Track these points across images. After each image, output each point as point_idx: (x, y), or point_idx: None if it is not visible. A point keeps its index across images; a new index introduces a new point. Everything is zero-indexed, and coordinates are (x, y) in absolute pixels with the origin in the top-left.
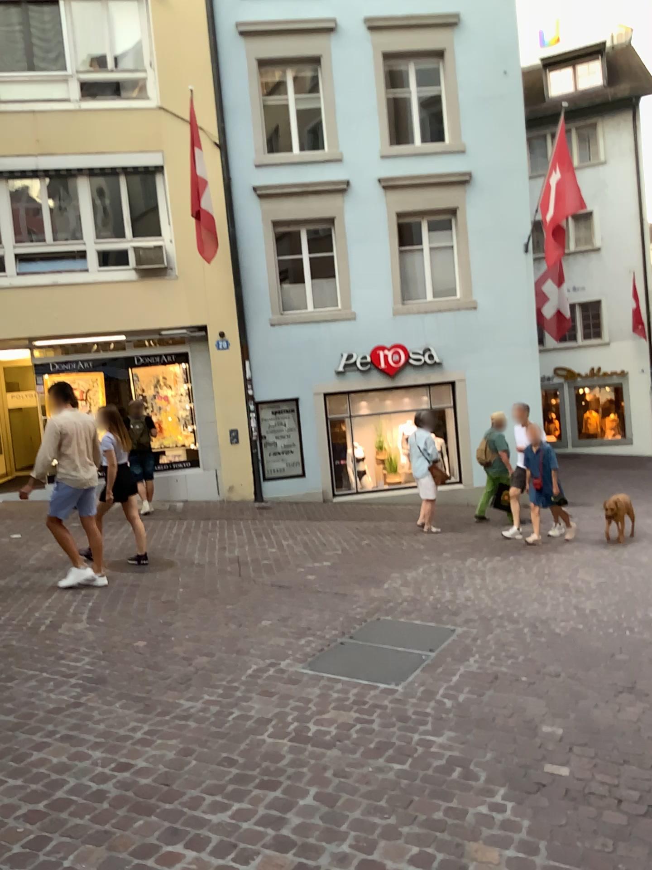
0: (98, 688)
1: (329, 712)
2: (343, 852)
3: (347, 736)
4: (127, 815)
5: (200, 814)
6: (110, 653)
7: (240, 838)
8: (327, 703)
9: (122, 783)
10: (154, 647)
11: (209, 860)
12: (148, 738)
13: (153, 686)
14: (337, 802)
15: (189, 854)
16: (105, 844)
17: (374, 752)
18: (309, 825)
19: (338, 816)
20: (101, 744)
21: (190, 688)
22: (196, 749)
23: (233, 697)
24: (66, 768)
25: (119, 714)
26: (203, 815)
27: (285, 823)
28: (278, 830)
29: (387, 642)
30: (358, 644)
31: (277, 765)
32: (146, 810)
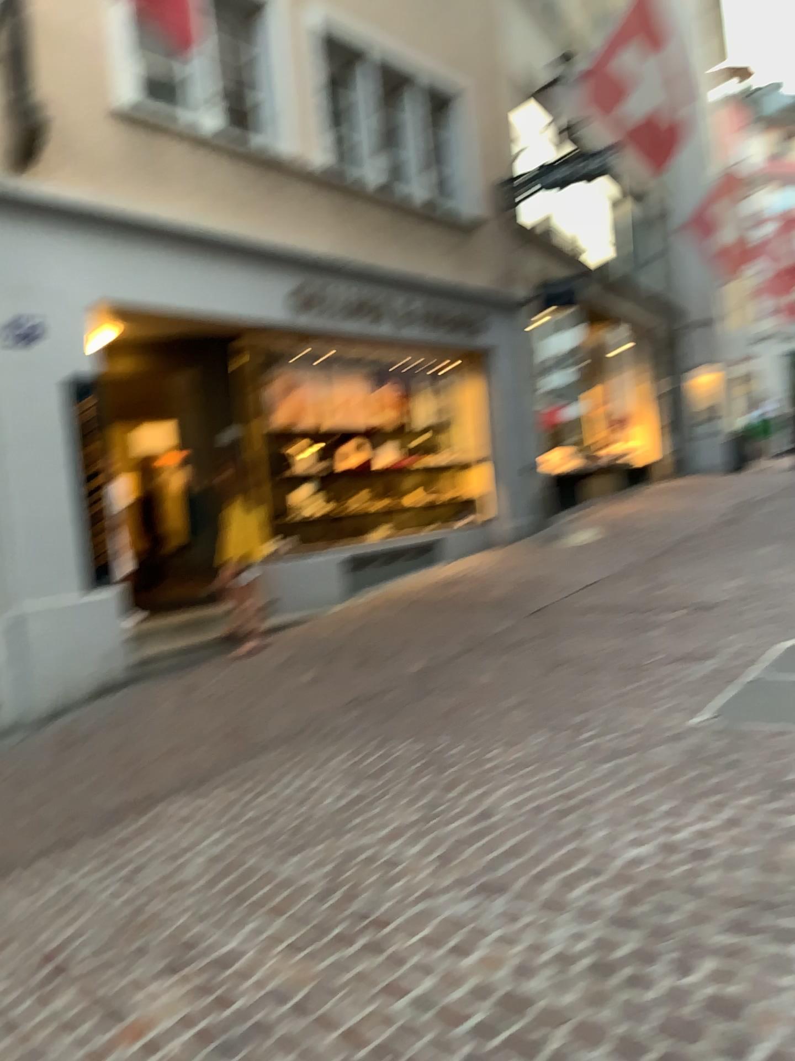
0: None
1: None
2: None
3: None
4: None
5: None
6: None
7: None
8: None
9: None
10: None
11: None
12: None
13: None
14: None
15: None
16: None
17: None
18: None
19: None
20: None
21: None
22: None
23: None
24: None
25: None
26: None
27: None
28: None
29: None
30: None
31: None
32: None
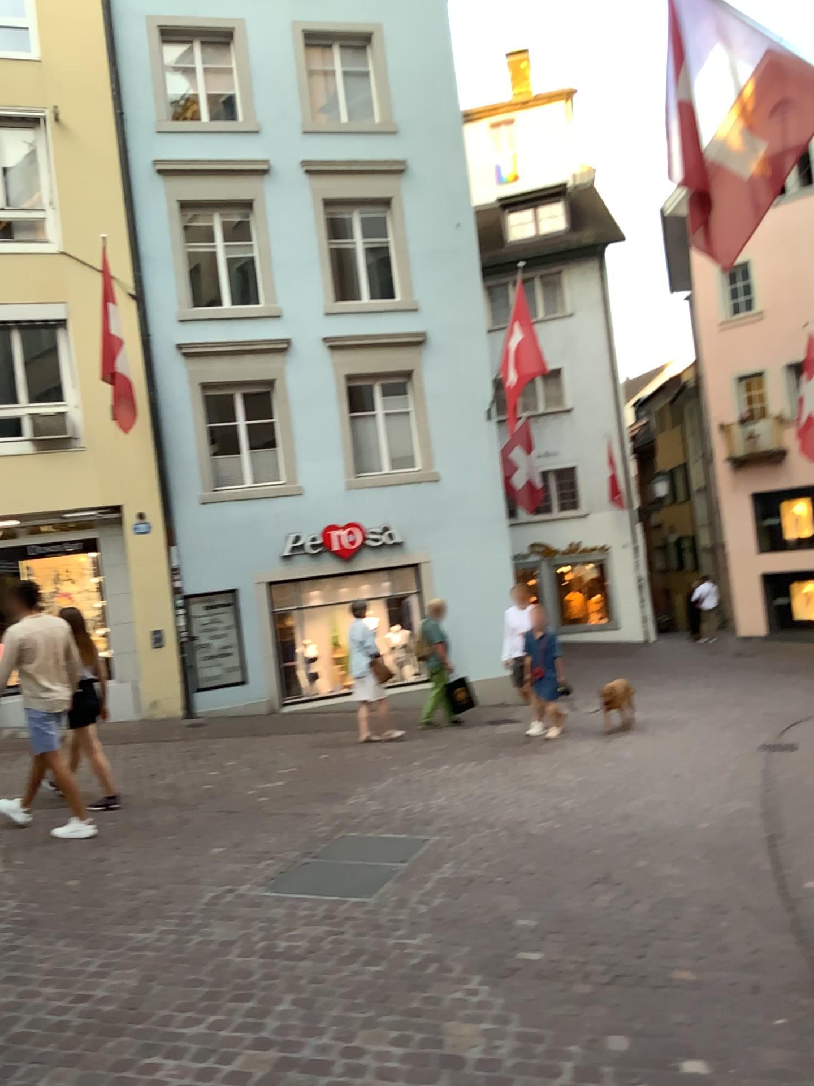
0: (33, 929)
1: (298, 927)
2: (324, 1042)
3: (319, 947)
4: (96, 1038)
5: (174, 1028)
6: (40, 894)
7: (219, 1043)
8: (295, 919)
9: (84, 1012)
10: (91, 883)
11: (190, 1064)
12: (103, 969)
13: (98, 921)
14: (315, 1003)
15: (169, 1062)
16: (78, 1064)
17: (349, 957)
18: (288, 1024)
19: (317, 1015)
20: (51, 980)
21: (140, 919)
22: (160, 973)
23: (191, 924)
24: (17, 1005)
25: (65, 951)
26: (178, 1029)
27: (263, 1026)
28: (257, 1032)
29: (355, 857)
30: (323, 862)
31: (249, 979)
32: (116, 1031)
